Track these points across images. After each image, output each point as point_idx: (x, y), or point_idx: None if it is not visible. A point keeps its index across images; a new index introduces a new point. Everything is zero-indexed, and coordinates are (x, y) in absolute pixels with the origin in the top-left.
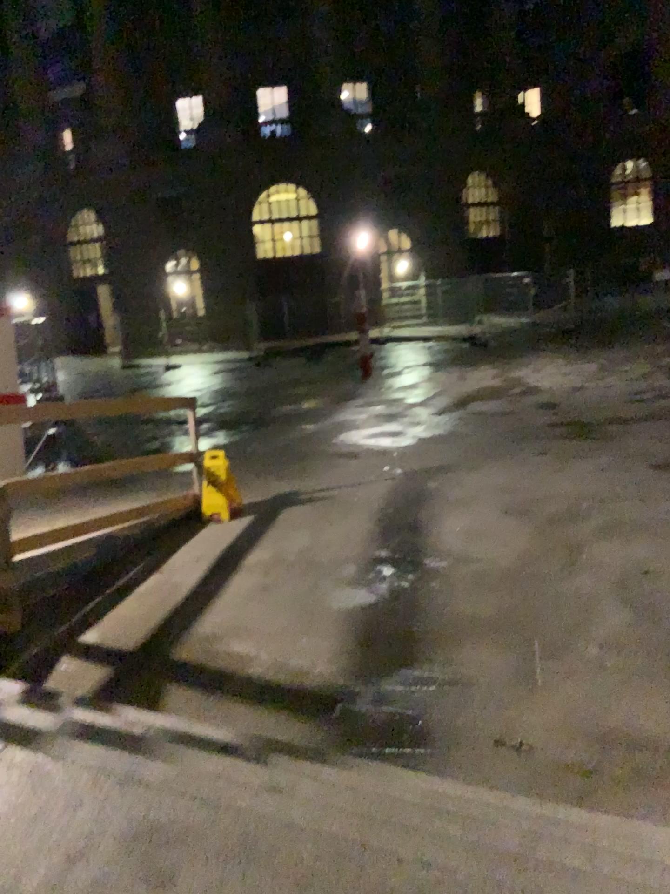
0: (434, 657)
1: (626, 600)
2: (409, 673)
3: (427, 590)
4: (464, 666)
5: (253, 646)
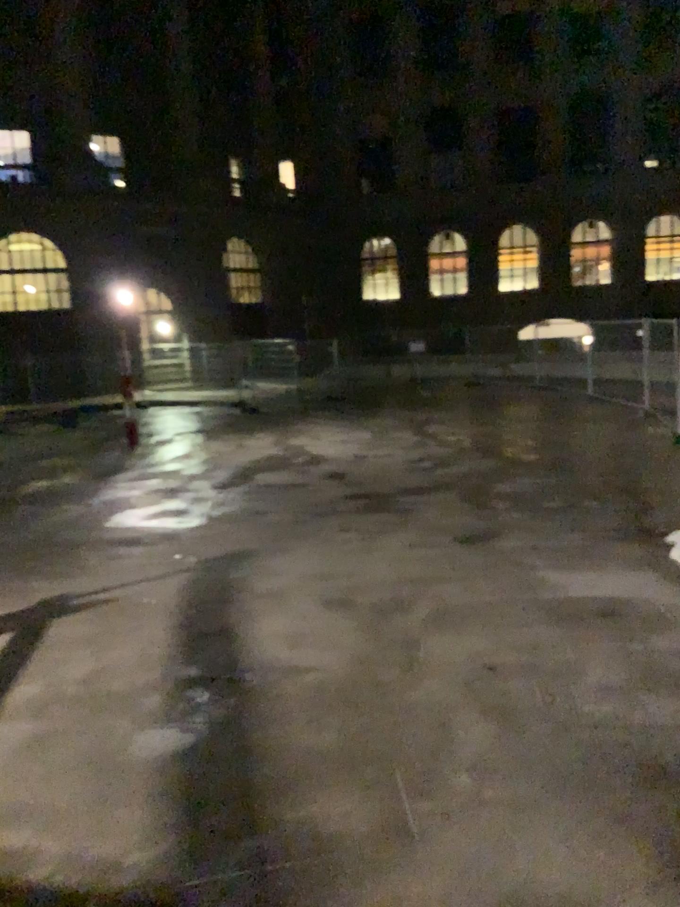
0: (283, 811)
1: (481, 701)
2: (256, 839)
3: (255, 714)
4: (322, 817)
5: (33, 830)
